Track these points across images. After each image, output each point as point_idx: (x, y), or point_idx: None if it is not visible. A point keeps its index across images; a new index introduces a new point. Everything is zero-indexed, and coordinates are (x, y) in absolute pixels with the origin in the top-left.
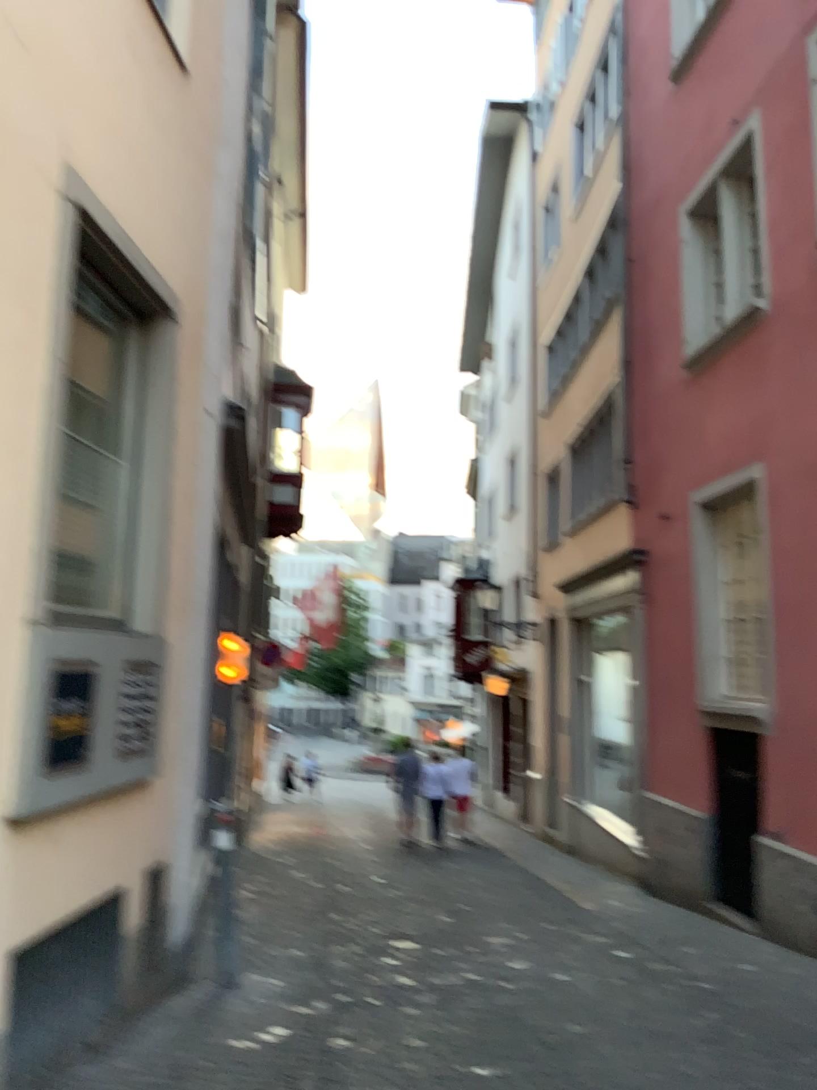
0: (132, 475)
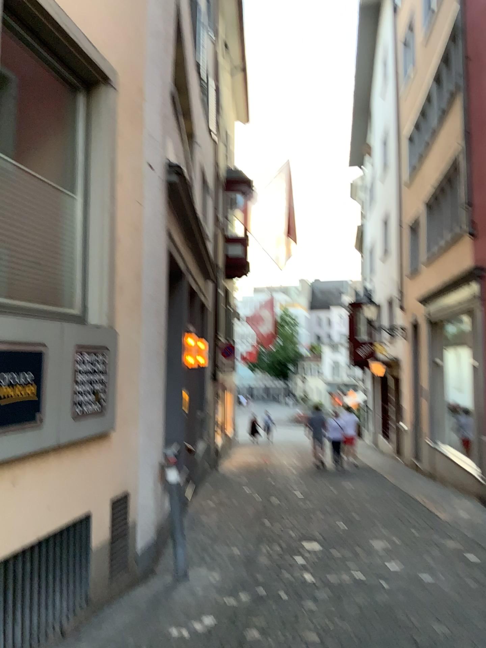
0: (81, 204)
